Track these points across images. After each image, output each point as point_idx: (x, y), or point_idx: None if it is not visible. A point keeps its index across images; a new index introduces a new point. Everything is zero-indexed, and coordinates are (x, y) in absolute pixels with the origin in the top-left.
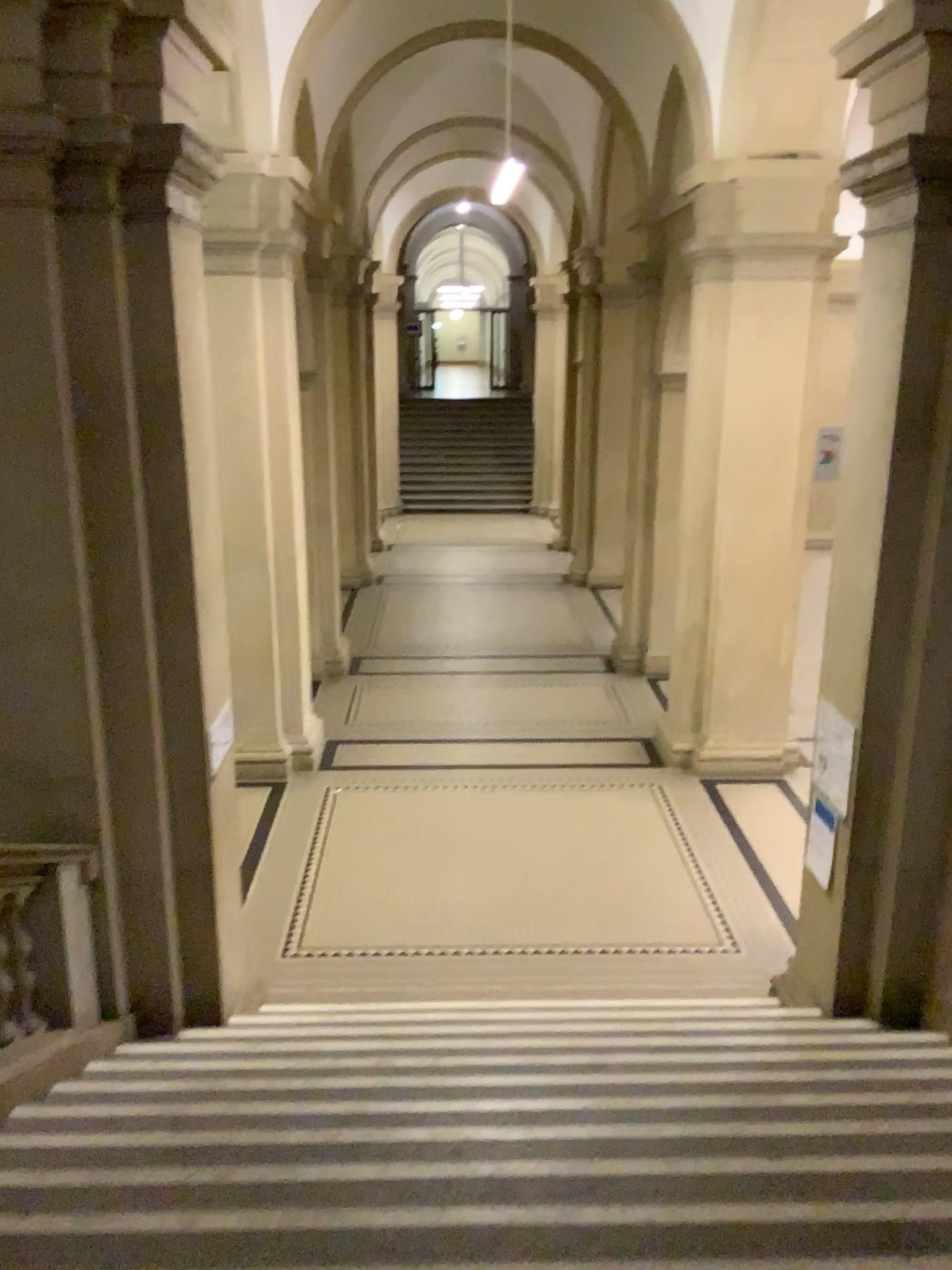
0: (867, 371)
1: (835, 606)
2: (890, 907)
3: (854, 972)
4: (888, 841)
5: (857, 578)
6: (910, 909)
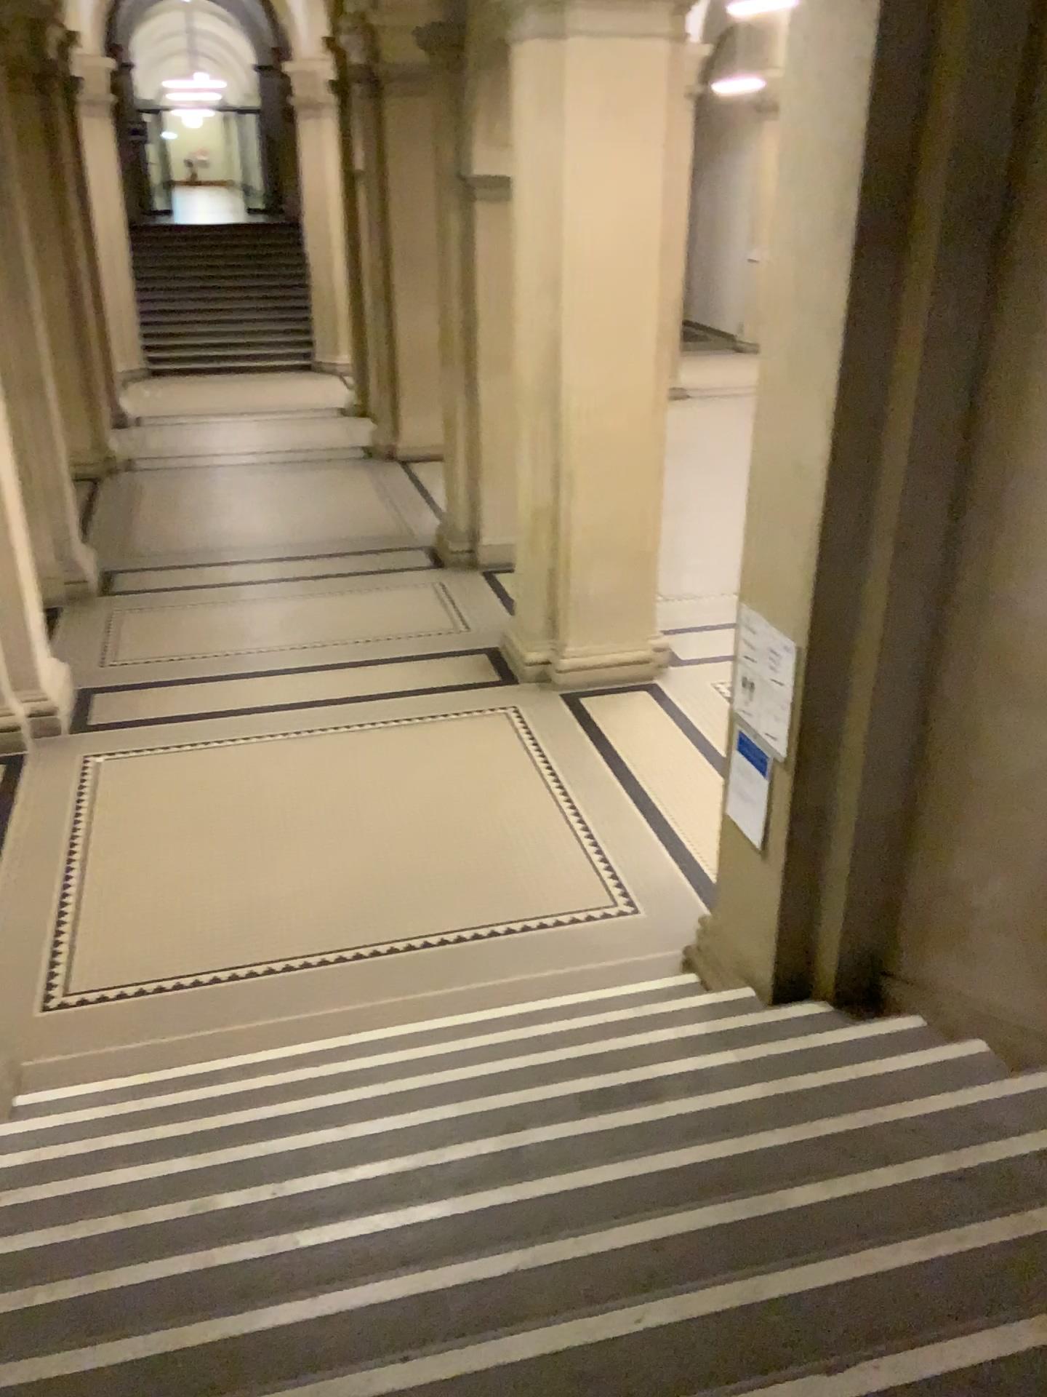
0: (813, 138)
1: (769, 484)
2: (844, 869)
3: (799, 948)
4: (842, 789)
5: (801, 445)
6: (868, 868)
